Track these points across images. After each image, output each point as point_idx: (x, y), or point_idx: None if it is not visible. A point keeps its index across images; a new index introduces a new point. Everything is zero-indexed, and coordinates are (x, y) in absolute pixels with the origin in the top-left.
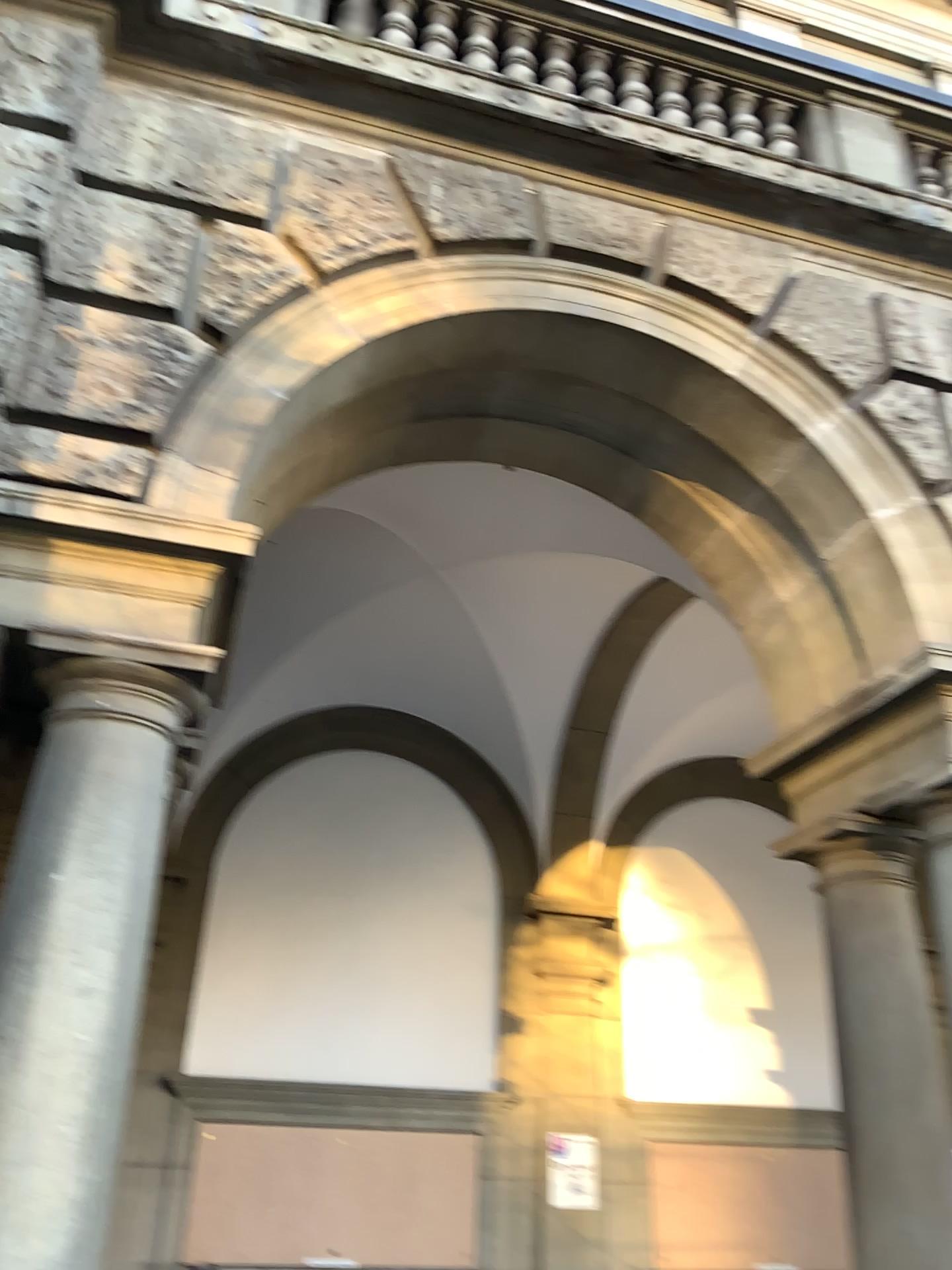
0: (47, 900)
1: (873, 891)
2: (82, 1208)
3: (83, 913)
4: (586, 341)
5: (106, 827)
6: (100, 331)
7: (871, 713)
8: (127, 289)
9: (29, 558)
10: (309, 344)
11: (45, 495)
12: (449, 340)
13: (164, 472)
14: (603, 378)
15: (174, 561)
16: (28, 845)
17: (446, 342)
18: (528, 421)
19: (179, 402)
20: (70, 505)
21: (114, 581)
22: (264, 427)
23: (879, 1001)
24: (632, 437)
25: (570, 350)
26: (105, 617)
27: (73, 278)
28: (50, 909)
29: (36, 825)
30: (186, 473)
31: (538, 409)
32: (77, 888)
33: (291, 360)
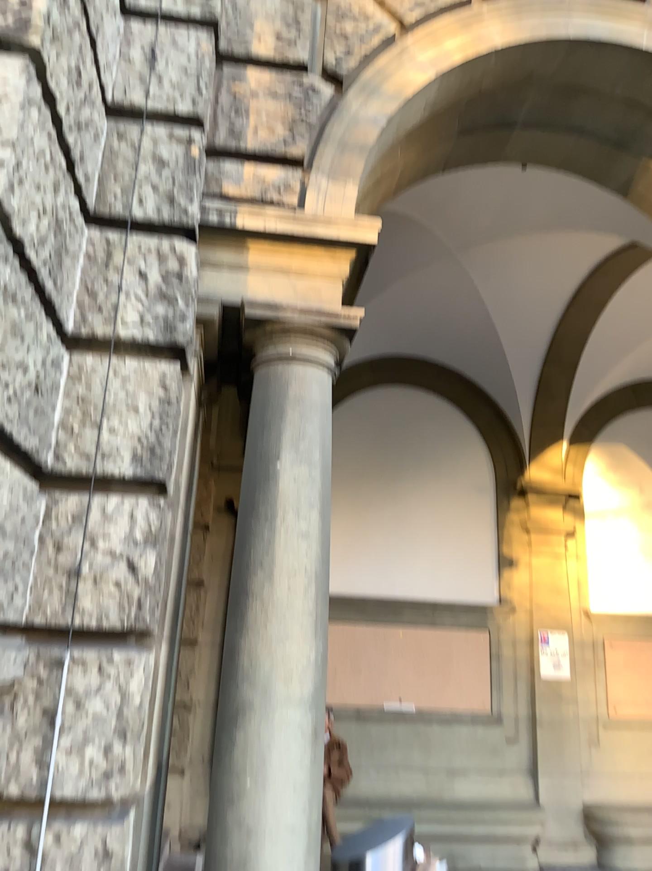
0: (273, 478)
1: None
2: (317, 664)
3: (296, 486)
4: (598, 61)
5: (302, 431)
6: (256, 85)
7: None
8: (270, 52)
9: (230, 253)
10: (398, 82)
11: (237, 208)
12: (495, 69)
13: (310, 186)
14: (607, 90)
15: (325, 249)
16: (254, 444)
17: (491, 72)
18: (543, 131)
19: (314, 134)
20: (254, 213)
21: (286, 266)
22: (373, 148)
23: None
24: (623, 136)
25: (584, 69)
26: (284, 291)
27: (235, 47)
28: (275, 484)
29: (258, 431)
30: (325, 185)
31: (552, 120)
32: (290, 470)
33: (386, 95)
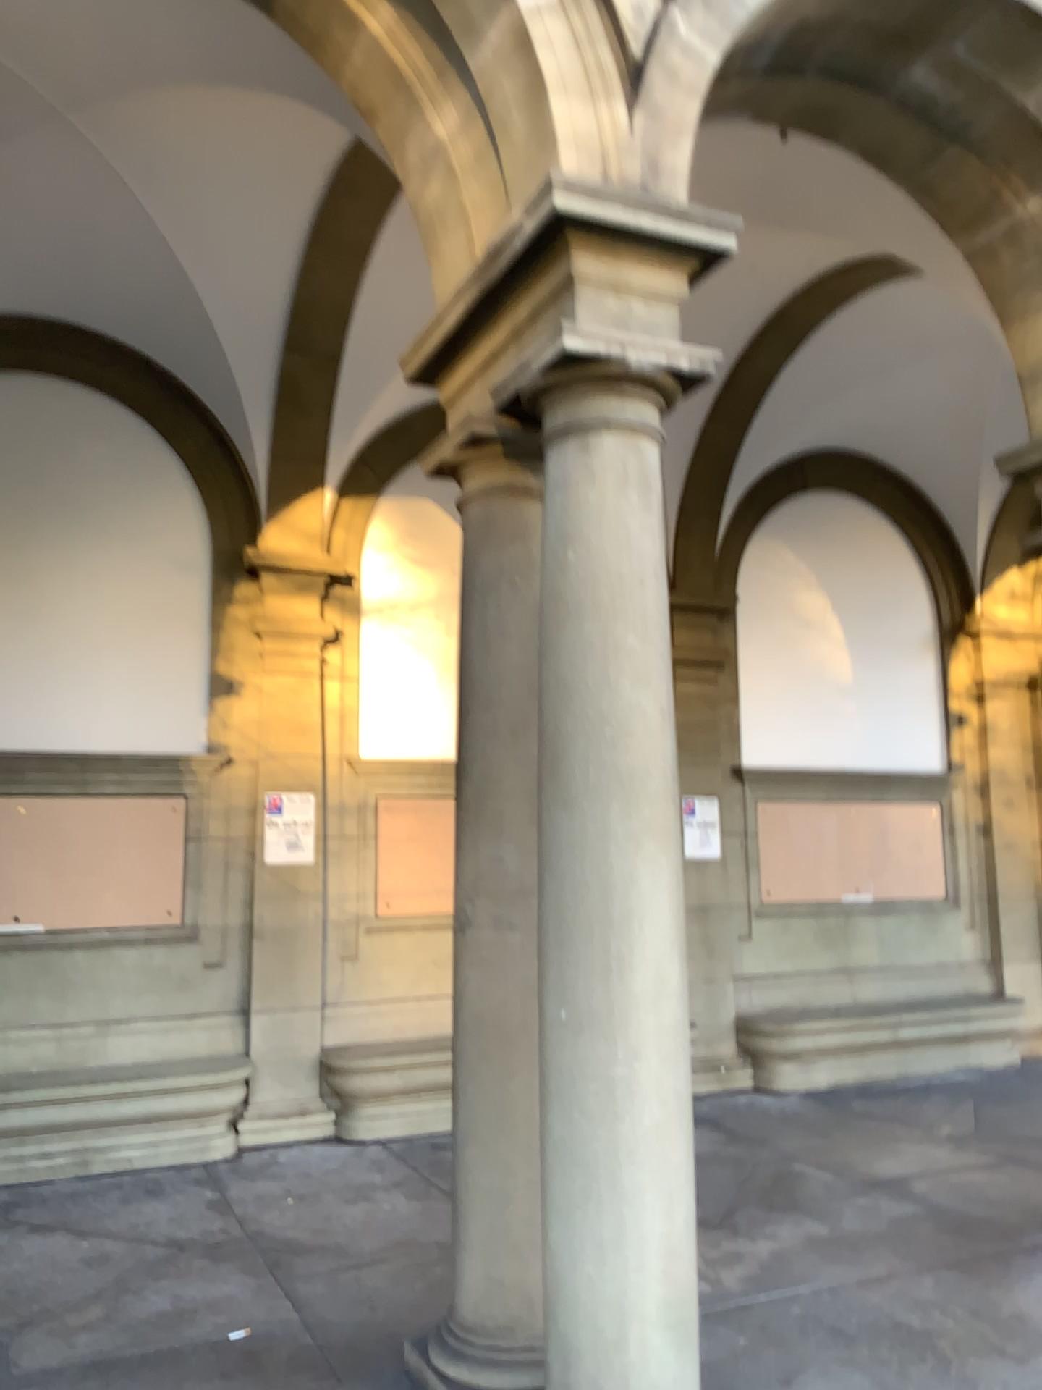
0: None
1: (508, 504)
2: None
3: None
4: None
5: None
6: None
7: (510, 282)
8: None
9: None
10: None
11: None
12: None
13: None
14: None
15: None
16: None
17: None
18: None
19: None
20: None
21: None
22: None
23: (501, 625)
24: None
25: None
26: None
27: None
28: None
29: None
30: None
31: None
32: None
33: None
